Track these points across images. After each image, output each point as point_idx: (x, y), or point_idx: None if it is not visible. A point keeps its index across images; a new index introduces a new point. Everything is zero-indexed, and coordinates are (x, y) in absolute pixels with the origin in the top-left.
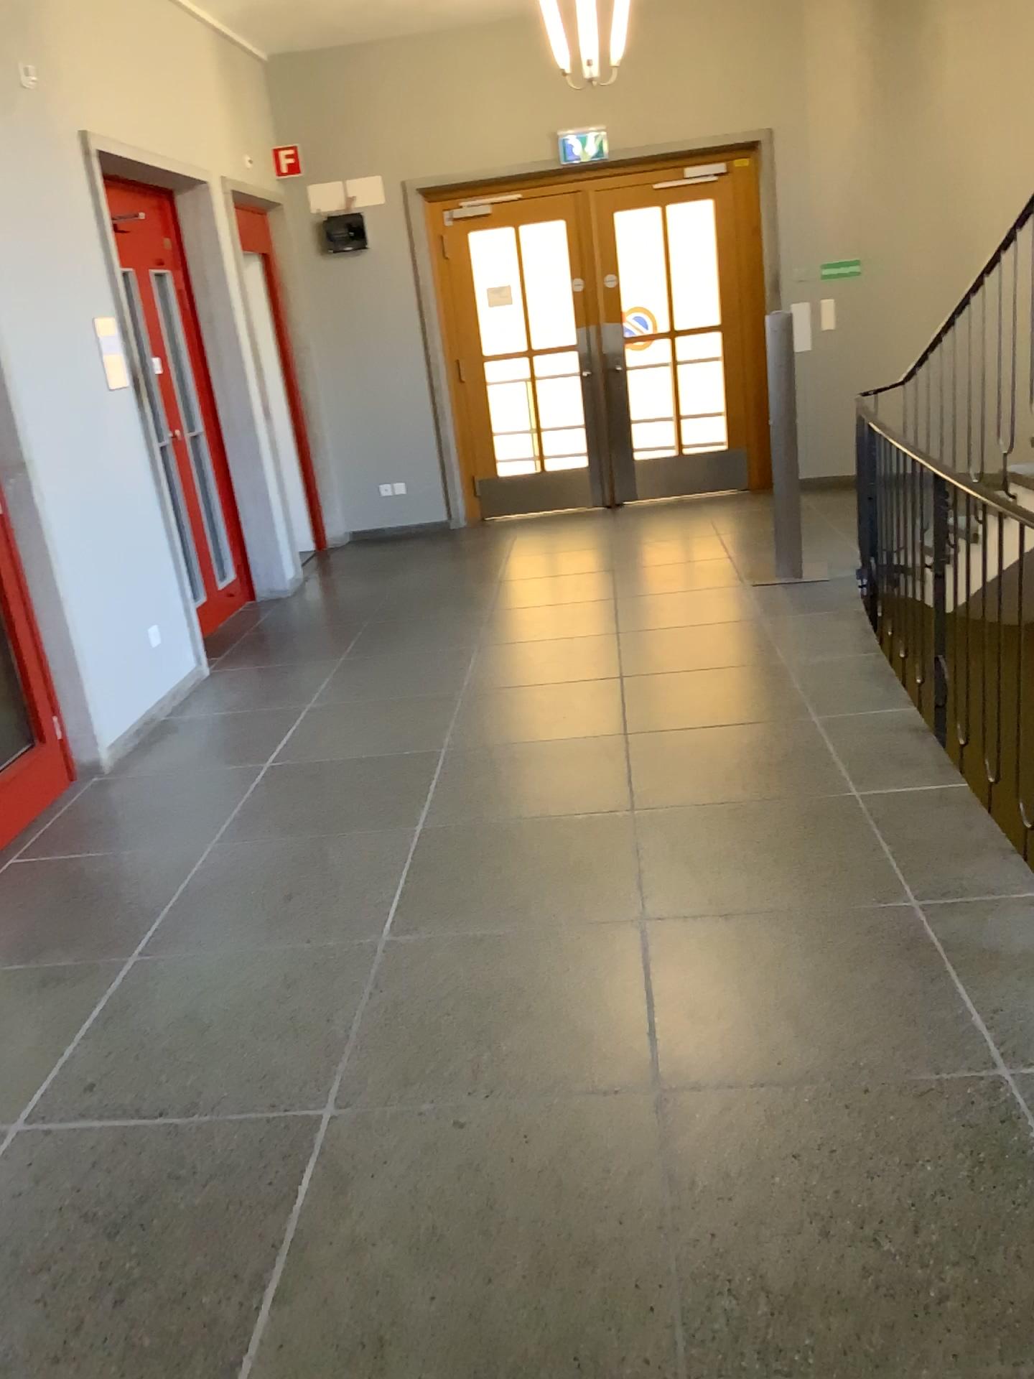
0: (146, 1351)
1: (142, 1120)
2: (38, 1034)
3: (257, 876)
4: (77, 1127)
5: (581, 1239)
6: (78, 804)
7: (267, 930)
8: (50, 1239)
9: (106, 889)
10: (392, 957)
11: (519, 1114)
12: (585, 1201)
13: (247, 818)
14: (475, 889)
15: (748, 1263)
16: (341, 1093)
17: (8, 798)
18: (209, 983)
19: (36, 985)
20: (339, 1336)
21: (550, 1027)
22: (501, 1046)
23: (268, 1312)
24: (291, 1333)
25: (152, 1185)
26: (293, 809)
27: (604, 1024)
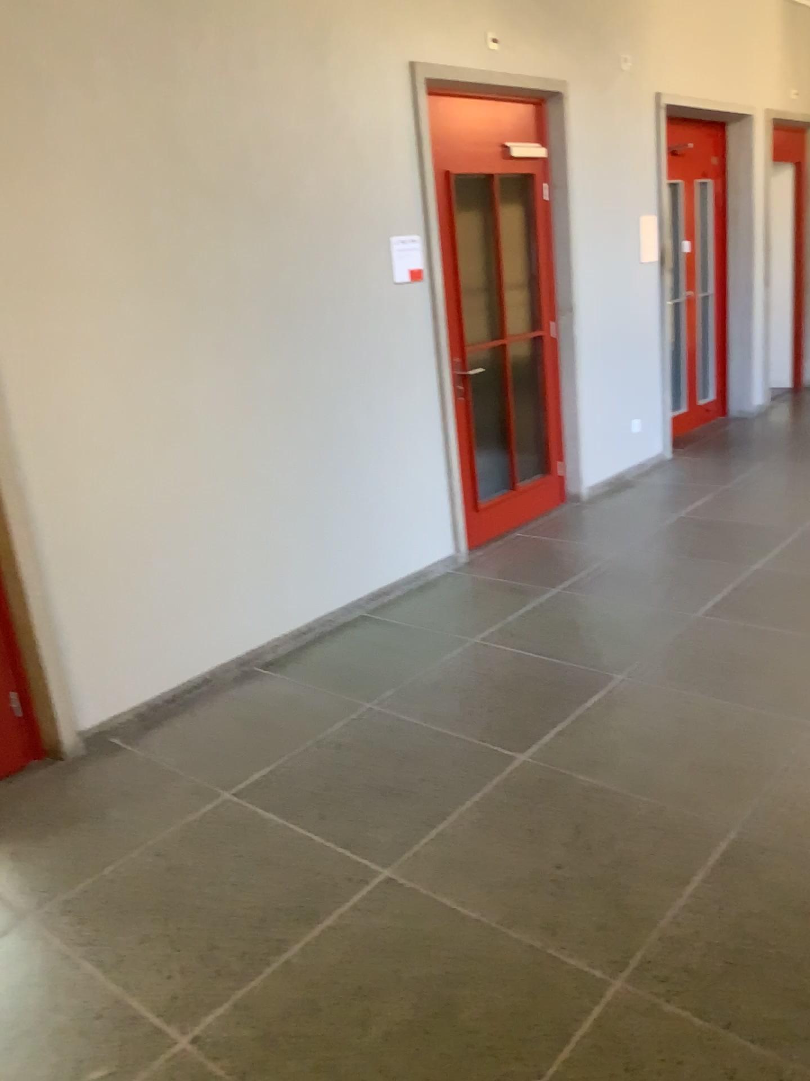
0: (497, 730)
1: (532, 655)
2: (500, 609)
3: (643, 569)
4: (502, 648)
5: (722, 762)
6: (563, 513)
7: (635, 594)
8: (474, 683)
9: (559, 557)
10: (698, 624)
11: (725, 708)
12: (735, 751)
13: (653, 539)
14: (770, 605)
15: (809, 801)
16: (633, 672)
17: (525, 500)
18: (591, 610)
19: (508, 589)
20: (580, 754)
21: (770, 678)
22: (734, 678)
23: (554, 737)
24: (560, 746)
25: (525, 678)
26: (682, 540)
27: (804, 686)
